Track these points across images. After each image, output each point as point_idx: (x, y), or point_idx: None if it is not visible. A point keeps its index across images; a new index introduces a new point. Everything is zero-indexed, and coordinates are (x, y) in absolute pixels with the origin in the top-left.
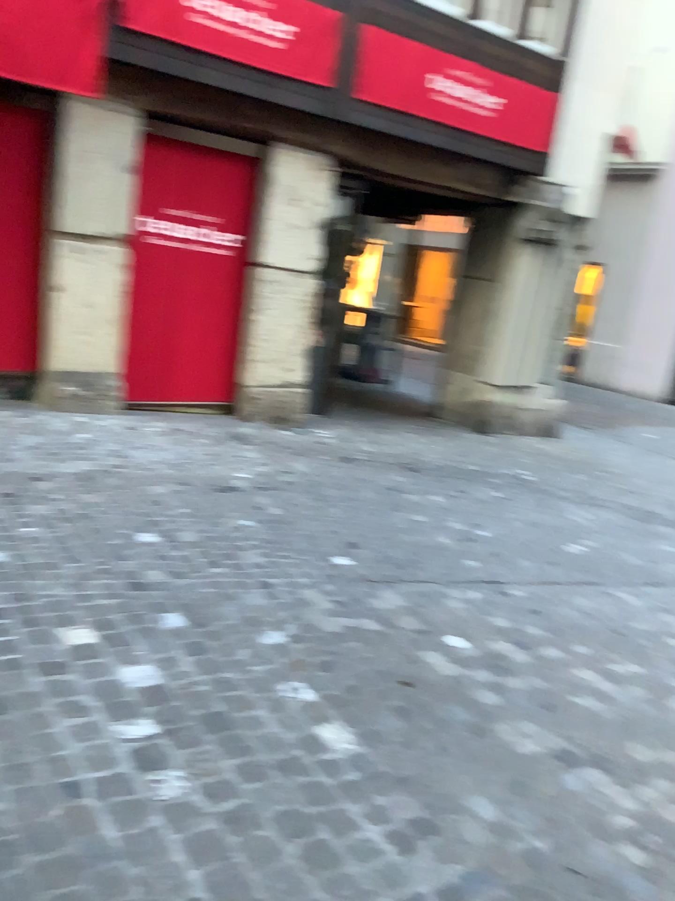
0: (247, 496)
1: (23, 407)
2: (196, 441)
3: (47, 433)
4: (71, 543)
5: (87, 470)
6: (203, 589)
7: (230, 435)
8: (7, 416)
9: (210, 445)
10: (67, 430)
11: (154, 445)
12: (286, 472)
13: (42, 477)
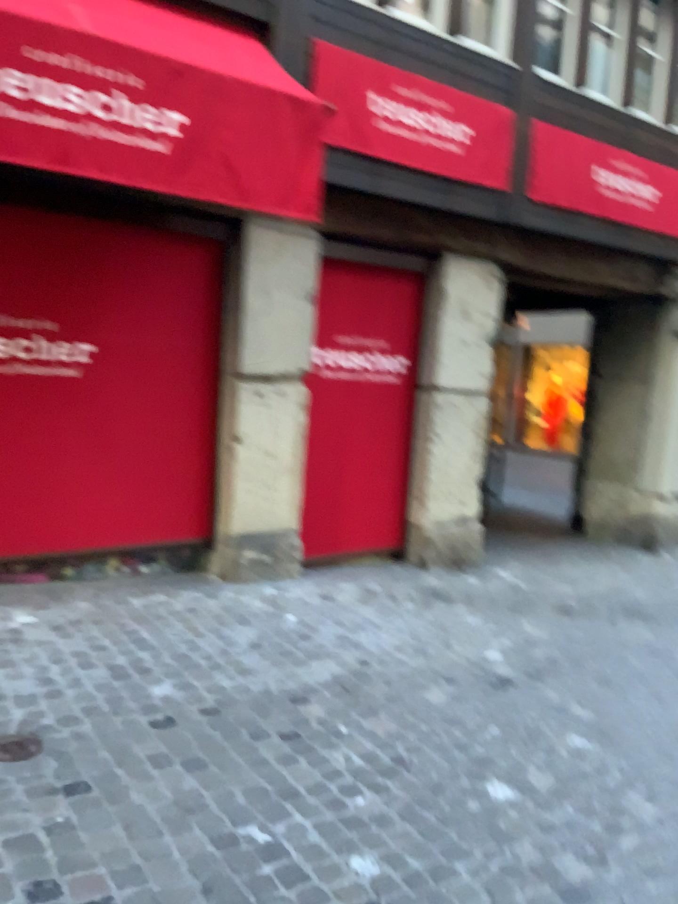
0: (533, 690)
1: (197, 582)
2: (407, 608)
3: (253, 620)
4: (434, 821)
5: (342, 676)
6: (656, 888)
7: (429, 593)
8: (192, 598)
9: (425, 611)
10: (269, 613)
11: (373, 622)
12: (532, 641)
13: (304, 696)
